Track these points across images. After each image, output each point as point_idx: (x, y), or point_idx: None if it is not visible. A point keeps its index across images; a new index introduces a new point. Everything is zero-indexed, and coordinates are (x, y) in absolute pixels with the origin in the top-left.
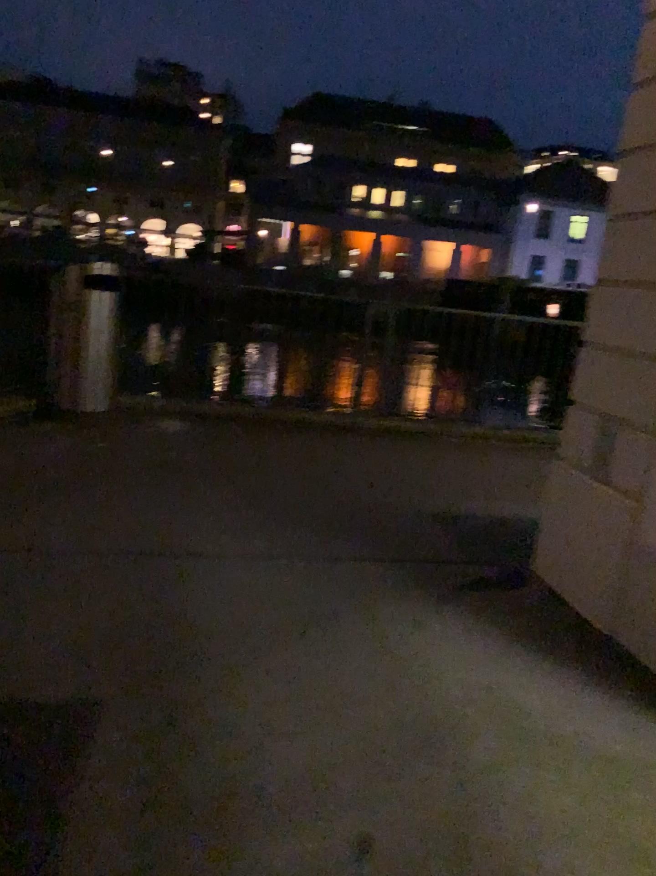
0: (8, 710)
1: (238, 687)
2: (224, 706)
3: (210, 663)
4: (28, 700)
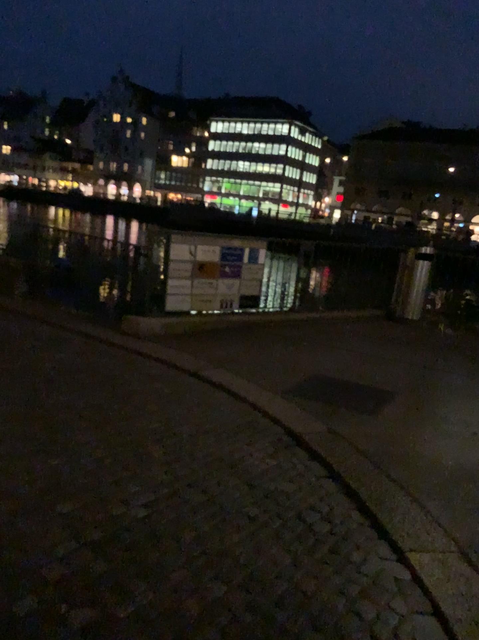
0: (365, 385)
1: (443, 399)
2: (436, 401)
3: (435, 392)
4: (371, 385)
